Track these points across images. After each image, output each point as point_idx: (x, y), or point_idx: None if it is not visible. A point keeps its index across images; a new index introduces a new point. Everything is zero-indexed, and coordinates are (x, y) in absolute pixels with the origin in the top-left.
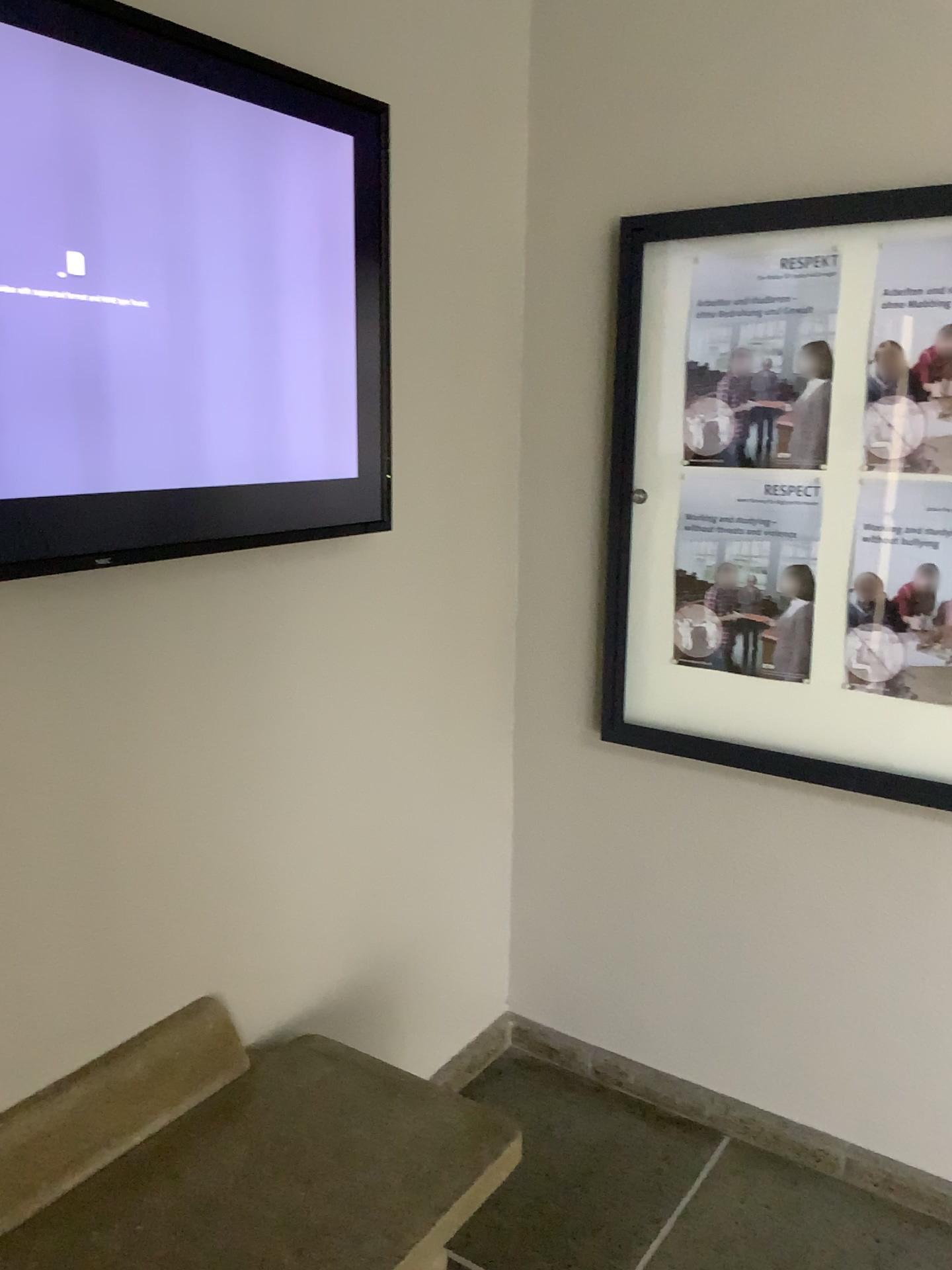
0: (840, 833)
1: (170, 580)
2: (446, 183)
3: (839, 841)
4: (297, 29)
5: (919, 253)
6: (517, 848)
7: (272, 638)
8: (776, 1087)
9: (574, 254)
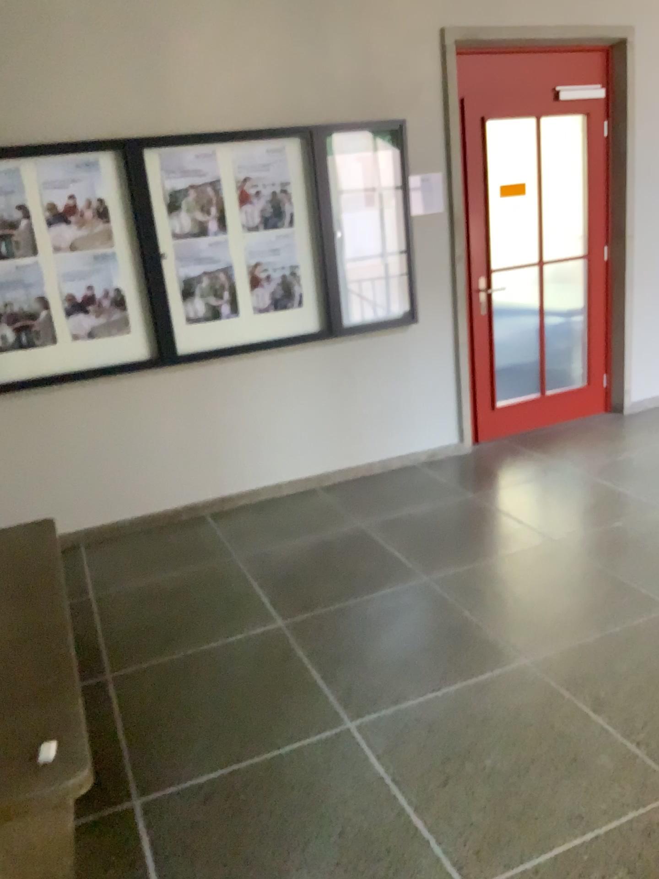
0: (88, 399)
1: None
2: None
3: (88, 403)
4: None
5: (52, 168)
6: None
7: None
8: (93, 515)
9: None
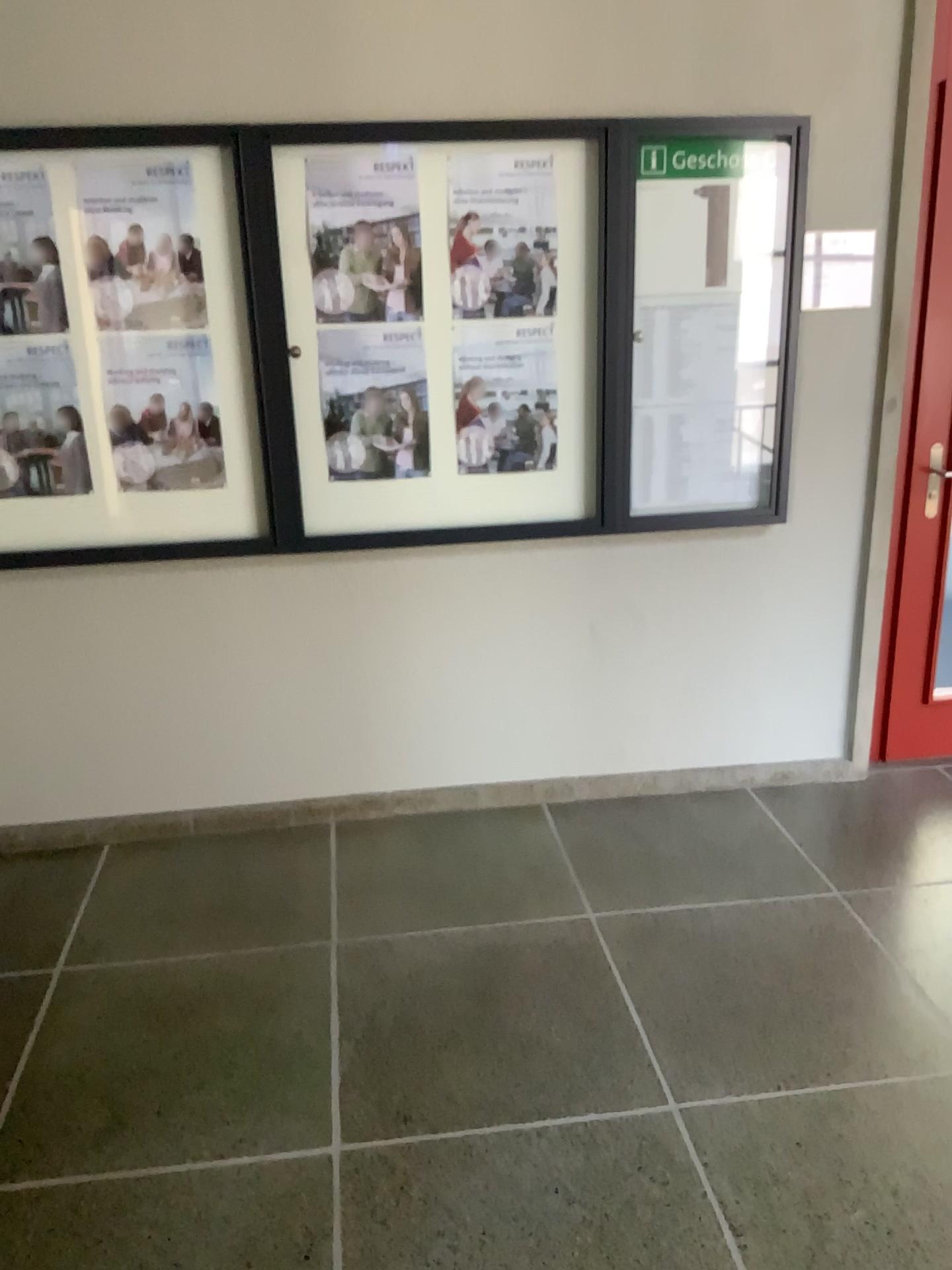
0: (139, 596)
1: None
2: None
3: (139, 603)
4: None
5: (105, 173)
6: None
7: None
8: (134, 795)
9: None
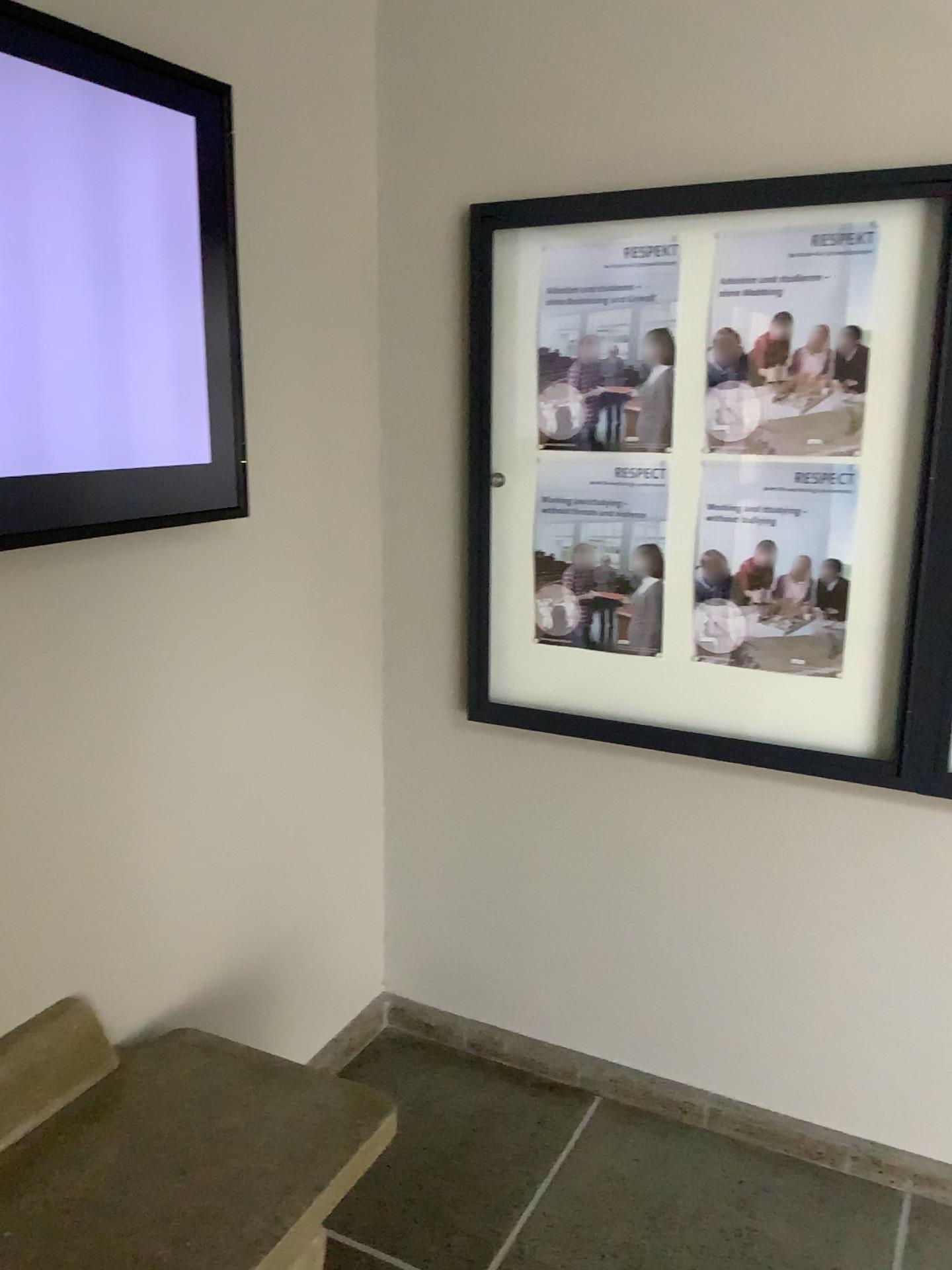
0: (695, 798)
1: (17, 572)
2: (295, 167)
3: (694, 807)
4: (133, 6)
5: (751, 244)
6: (389, 831)
7: (128, 629)
8: (643, 1045)
9: (426, 241)
